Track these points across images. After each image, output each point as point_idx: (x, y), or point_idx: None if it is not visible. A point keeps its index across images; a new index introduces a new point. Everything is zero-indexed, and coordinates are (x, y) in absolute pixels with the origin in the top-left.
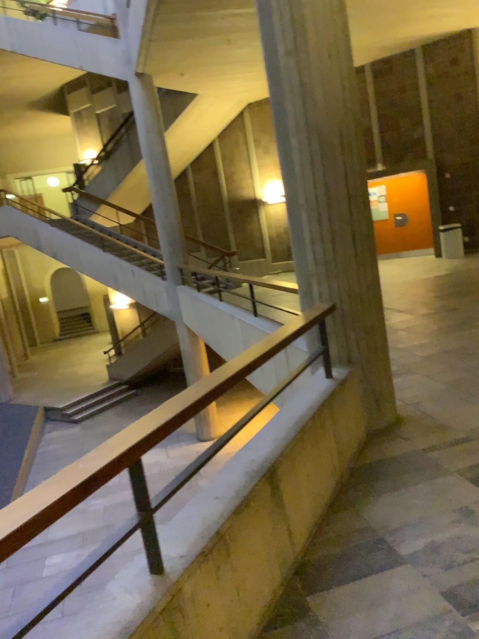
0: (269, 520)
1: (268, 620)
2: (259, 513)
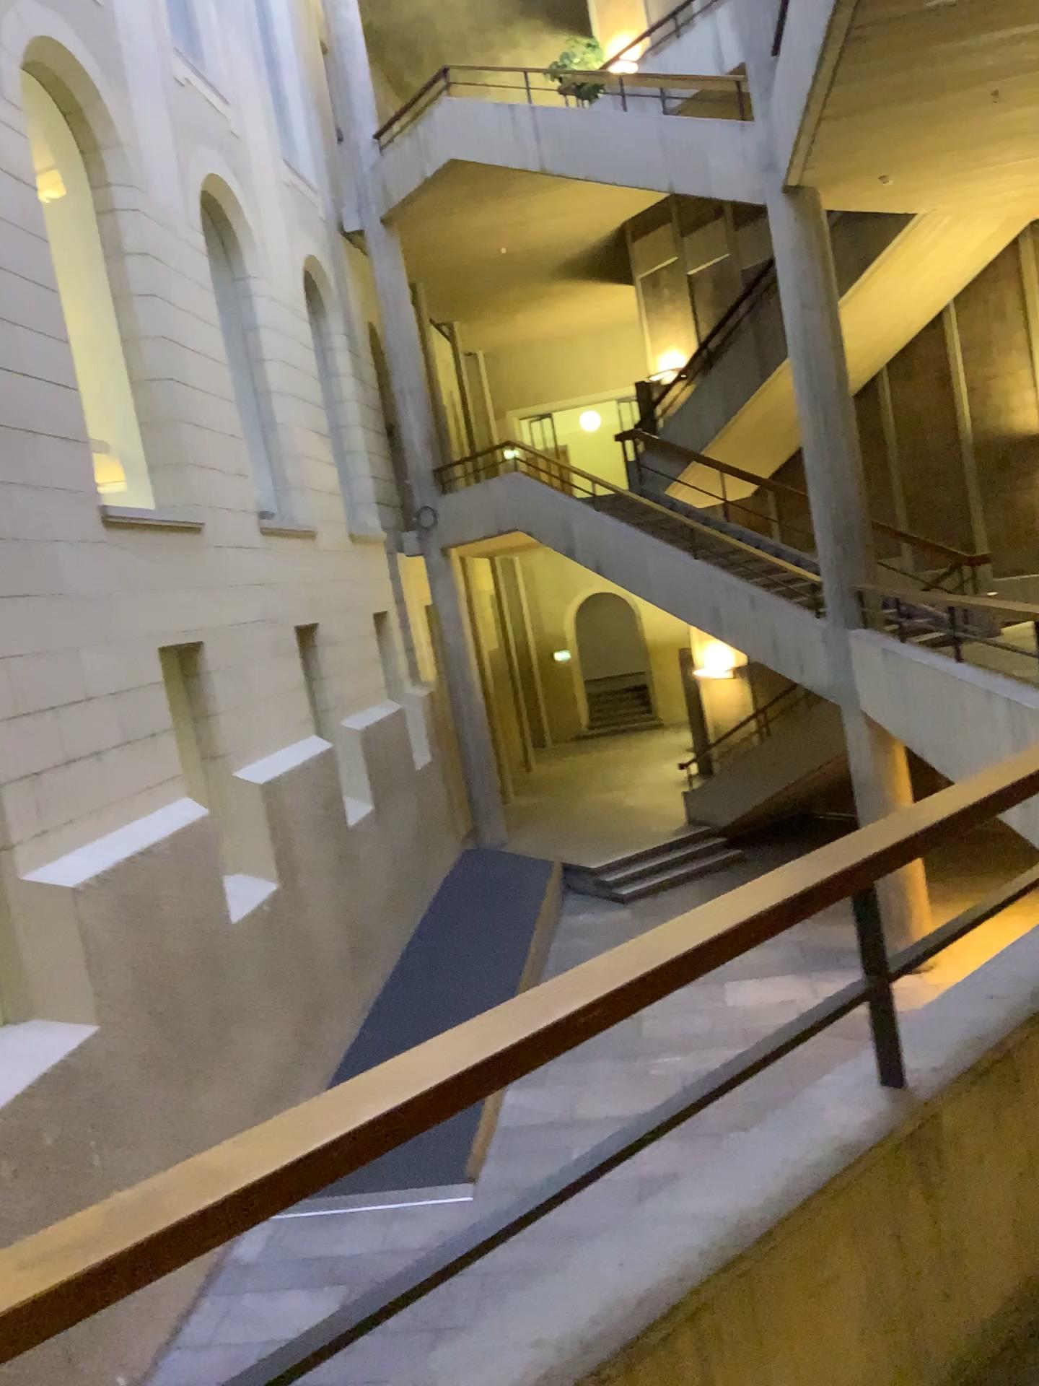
0: None
1: None
2: None
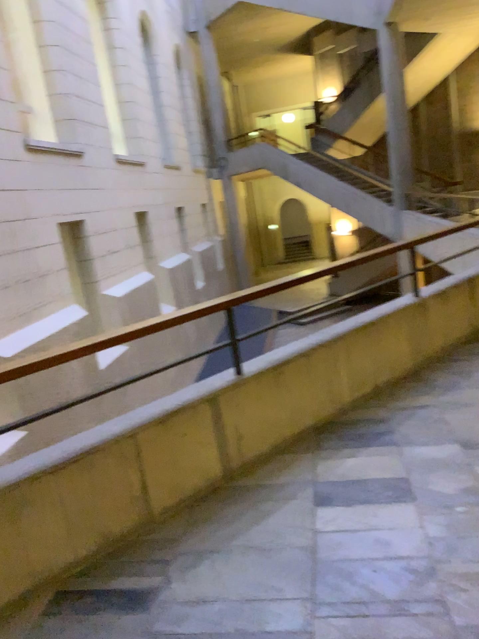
0: (468, 302)
1: (461, 342)
2: (463, 296)
